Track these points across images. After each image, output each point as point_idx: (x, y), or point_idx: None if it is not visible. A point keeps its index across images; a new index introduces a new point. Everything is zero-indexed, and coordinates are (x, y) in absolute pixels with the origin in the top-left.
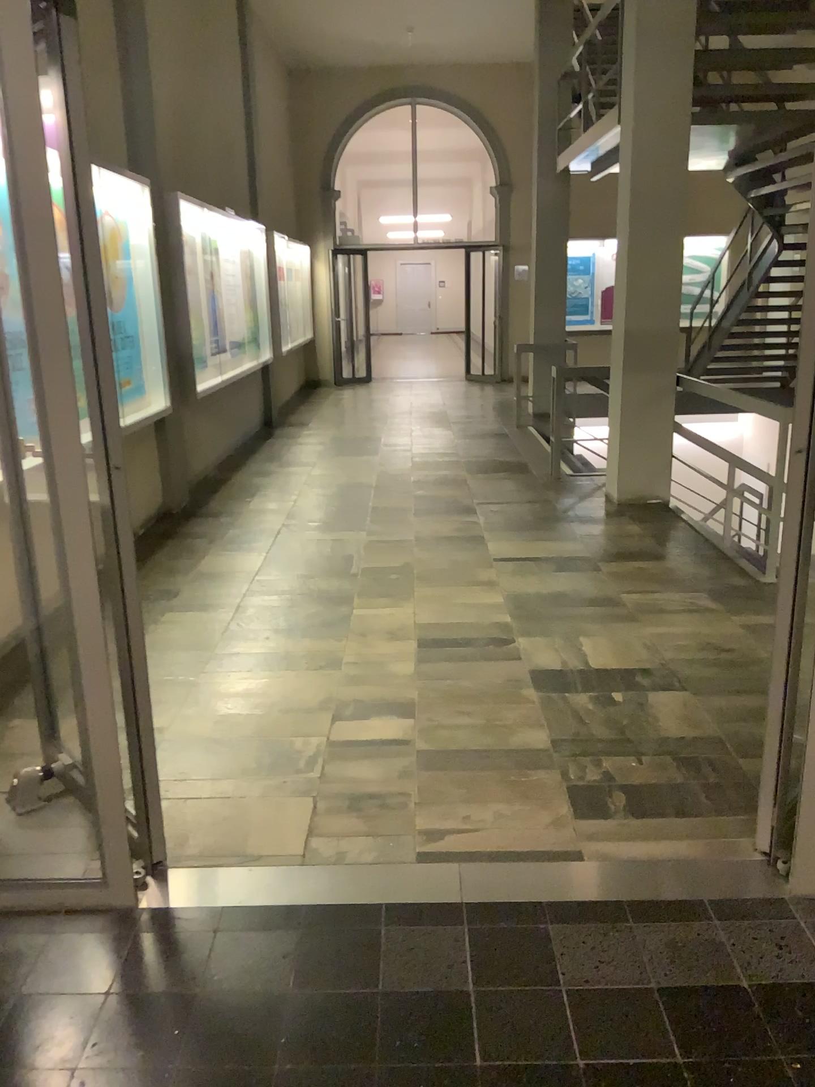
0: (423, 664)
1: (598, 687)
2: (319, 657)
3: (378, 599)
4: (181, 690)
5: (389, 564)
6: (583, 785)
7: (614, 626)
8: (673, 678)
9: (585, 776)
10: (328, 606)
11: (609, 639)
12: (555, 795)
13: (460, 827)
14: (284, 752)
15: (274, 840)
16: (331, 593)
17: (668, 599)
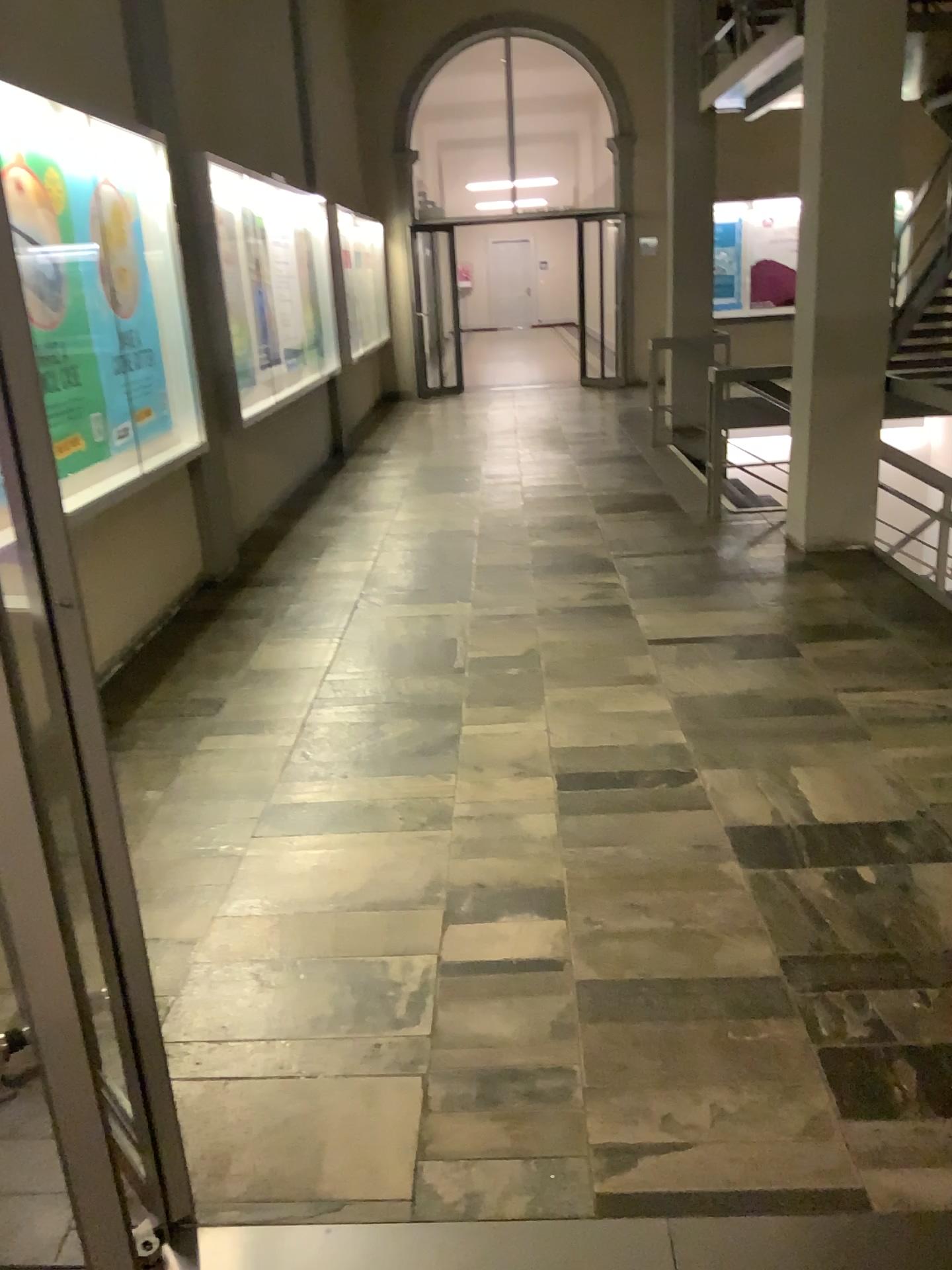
0: (569, 819)
1: (834, 857)
2: (419, 809)
3: (497, 710)
4: (223, 871)
5: (508, 654)
6: (845, 1048)
7: (837, 748)
8: (943, 839)
9: (846, 1031)
10: (427, 722)
11: (833, 772)
12: (805, 1071)
13: (660, 1139)
14: (376, 987)
15: (364, 1168)
16: (430, 701)
17: (906, 701)
